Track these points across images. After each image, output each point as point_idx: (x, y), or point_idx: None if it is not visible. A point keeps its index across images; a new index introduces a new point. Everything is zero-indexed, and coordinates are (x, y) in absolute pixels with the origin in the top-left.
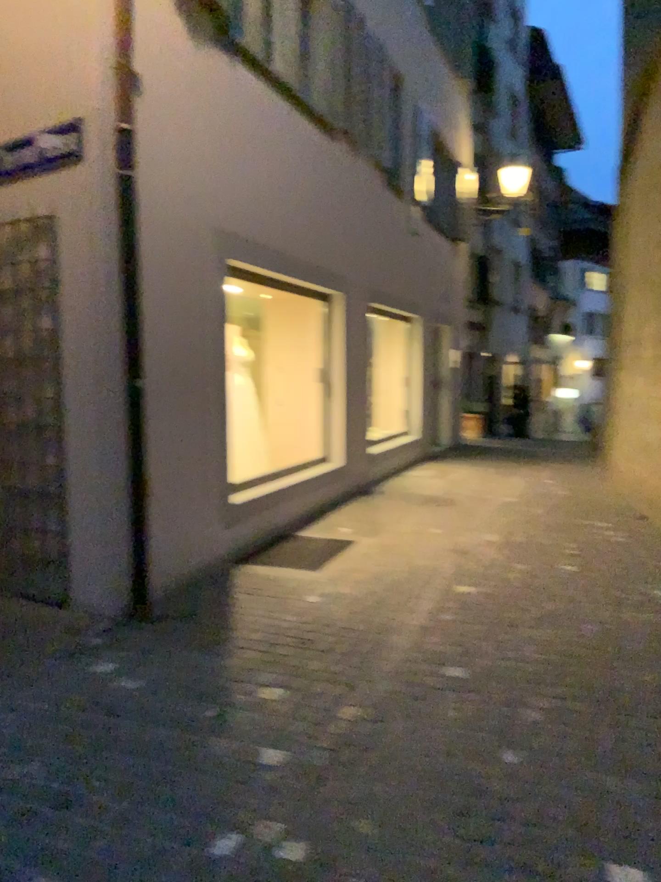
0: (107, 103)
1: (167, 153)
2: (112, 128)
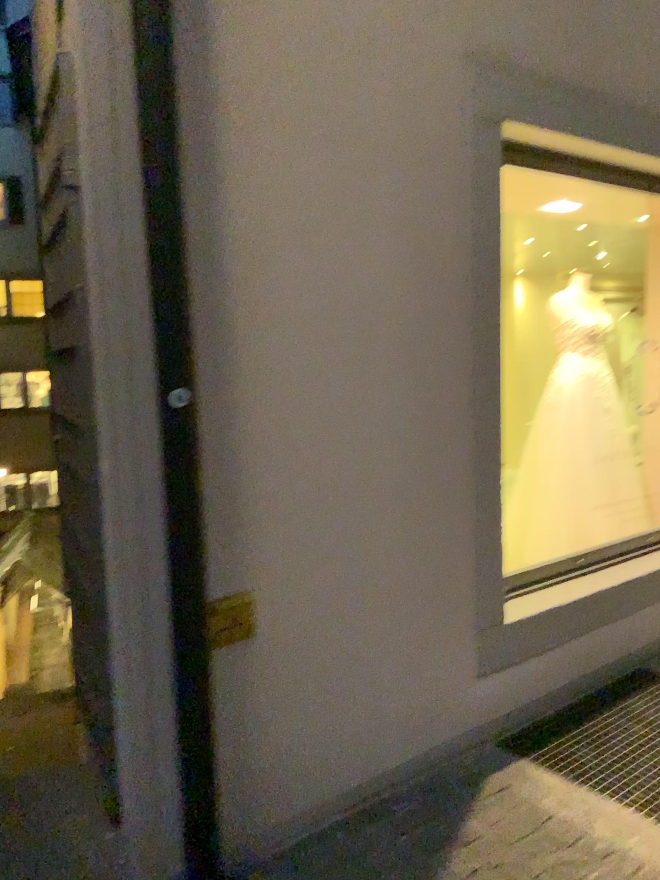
0: None
1: None
2: None
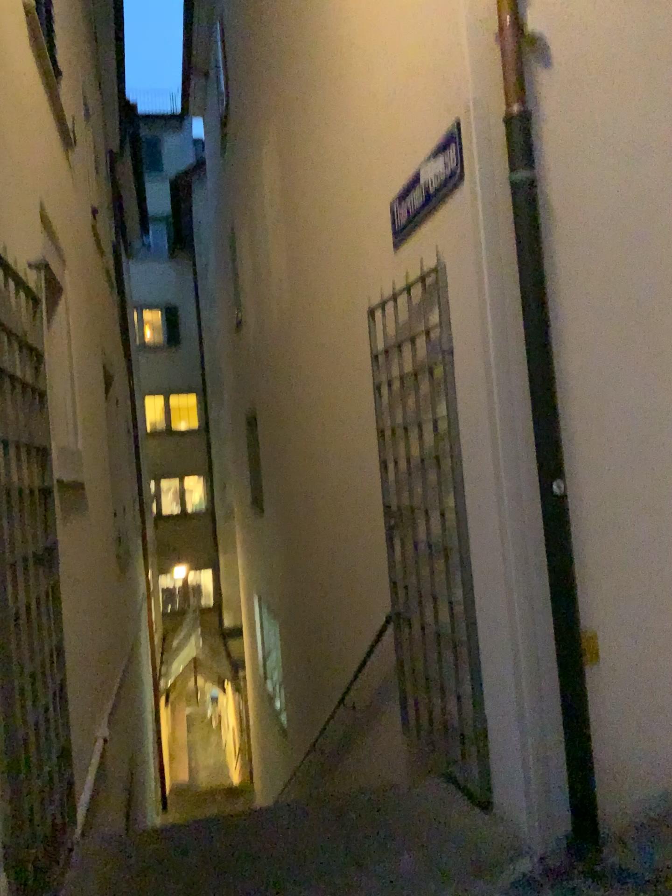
0: (484, 88)
1: (604, 139)
2: (495, 118)
